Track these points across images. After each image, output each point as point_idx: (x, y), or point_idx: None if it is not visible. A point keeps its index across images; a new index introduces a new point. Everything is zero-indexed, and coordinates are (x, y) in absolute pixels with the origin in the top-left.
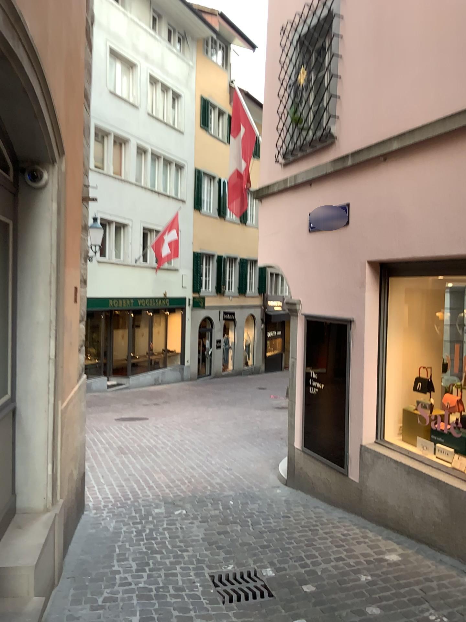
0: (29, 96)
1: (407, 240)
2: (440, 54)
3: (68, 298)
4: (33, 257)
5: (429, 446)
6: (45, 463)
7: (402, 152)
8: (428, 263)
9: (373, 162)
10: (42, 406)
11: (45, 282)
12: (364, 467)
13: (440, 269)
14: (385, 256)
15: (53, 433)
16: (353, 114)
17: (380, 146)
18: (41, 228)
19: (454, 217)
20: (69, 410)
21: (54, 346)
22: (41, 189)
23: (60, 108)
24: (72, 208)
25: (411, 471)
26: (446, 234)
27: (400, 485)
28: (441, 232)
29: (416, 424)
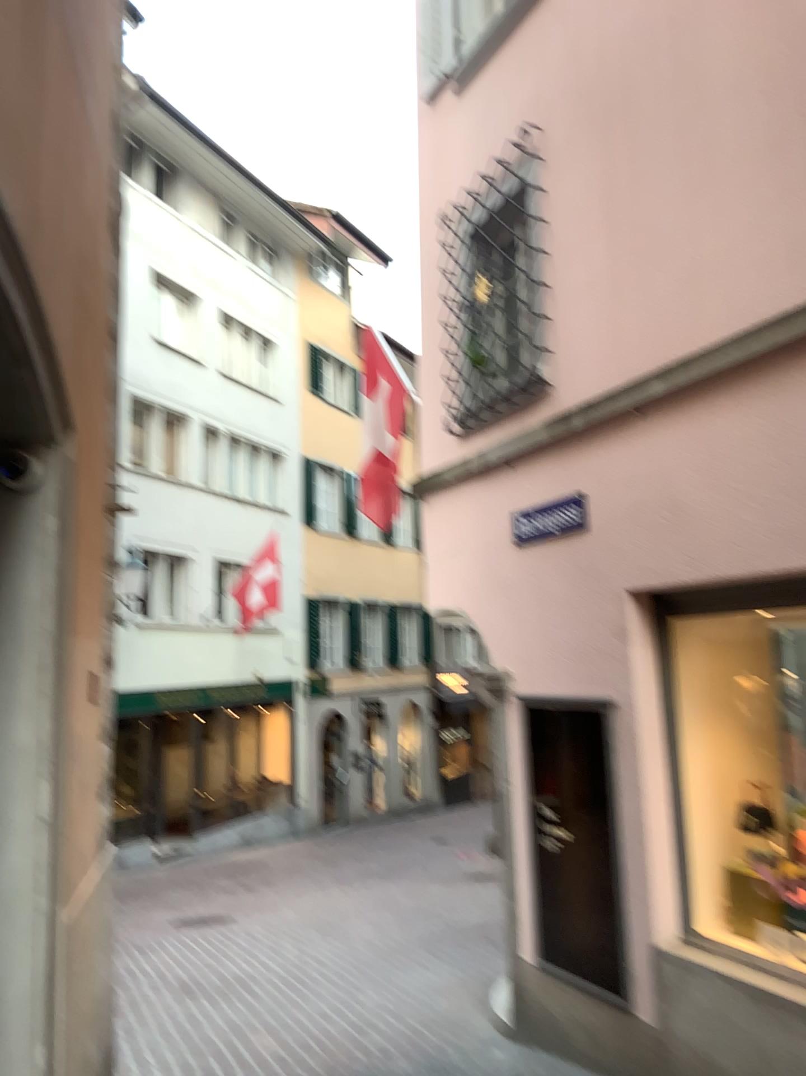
0: (5, 324)
1: (698, 550)
2: (719, 234)
3: (78, 694)
4: (11, 620)
5: (787, 942)
6: (29, 1041)
7: (671, 399)
8: (742, 590)
9: (621, 420)
10: (26, 917)
11: (33, 666)
12: (666, 994)
13: (765, 598)
14: (660, 583)
15: (46, 973)
16: (577, 344)
17: (631, 392)
18: (28, 564)
19: (781, 503)
20: (81, 921)
21: (50, 791)
22: (29, 492)
23: (65, 348)
24: (86, 526)
25: (760, 996)
26: (769, 536)
27: (742, 1028)
28: (760, 532)
29: (756, 899)
